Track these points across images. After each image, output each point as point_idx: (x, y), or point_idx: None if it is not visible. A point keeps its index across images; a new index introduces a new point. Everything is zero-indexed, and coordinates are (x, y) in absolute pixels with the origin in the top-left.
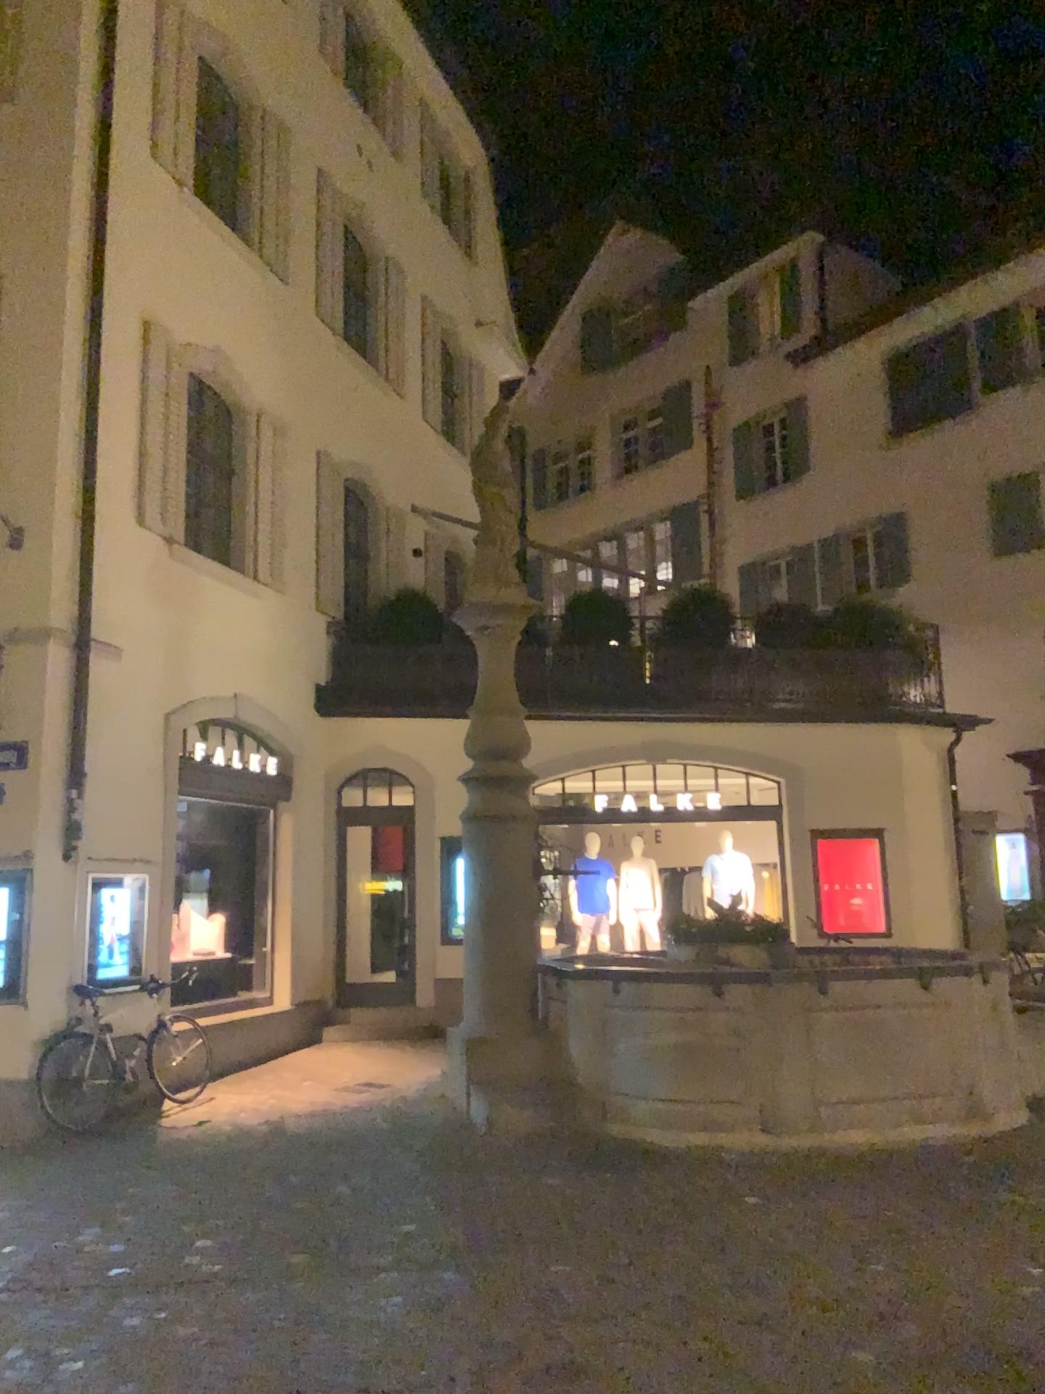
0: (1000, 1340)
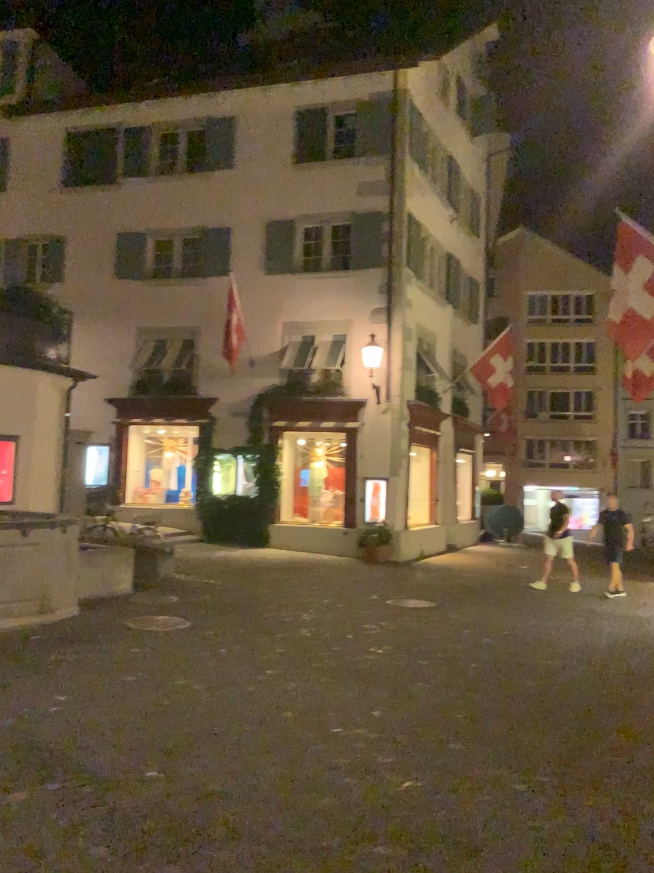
0: (42, 739)
